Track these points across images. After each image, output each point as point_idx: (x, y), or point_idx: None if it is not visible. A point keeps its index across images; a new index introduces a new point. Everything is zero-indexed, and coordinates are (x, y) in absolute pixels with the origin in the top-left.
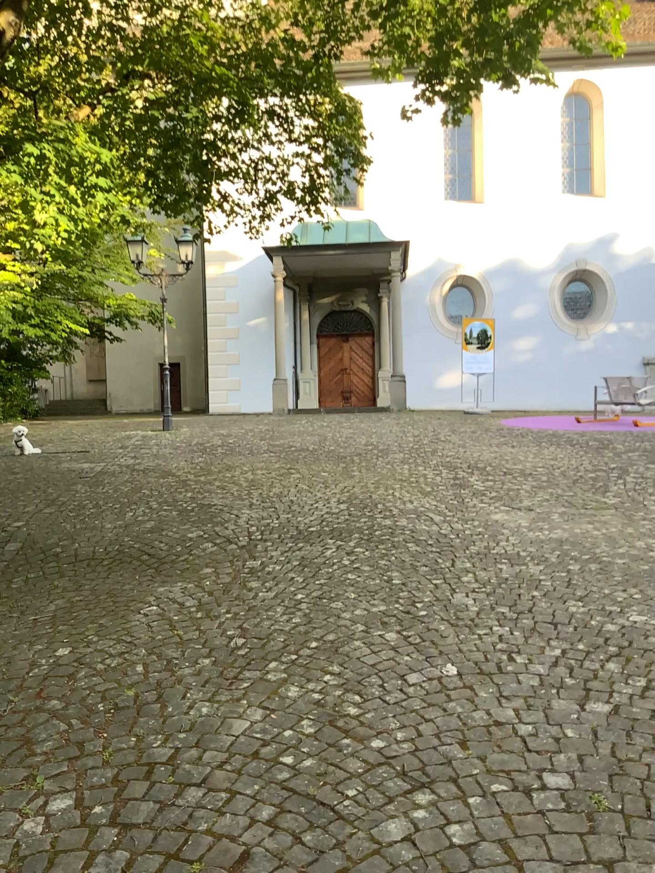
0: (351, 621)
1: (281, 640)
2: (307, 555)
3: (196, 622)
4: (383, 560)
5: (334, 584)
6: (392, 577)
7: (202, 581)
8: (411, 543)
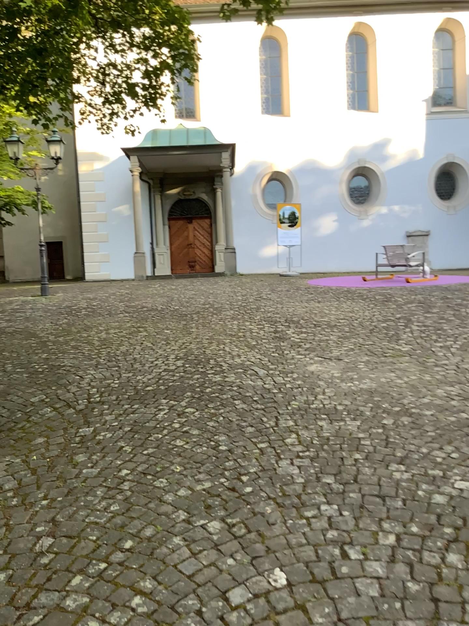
0: (172, 509)
1: (92, 541)
2: (142, 420)
3: (7, 516)
4: (212, 424)
5: (161, 456)
6: (219, 444)
7: (32, 456)
8: (238, 403)
